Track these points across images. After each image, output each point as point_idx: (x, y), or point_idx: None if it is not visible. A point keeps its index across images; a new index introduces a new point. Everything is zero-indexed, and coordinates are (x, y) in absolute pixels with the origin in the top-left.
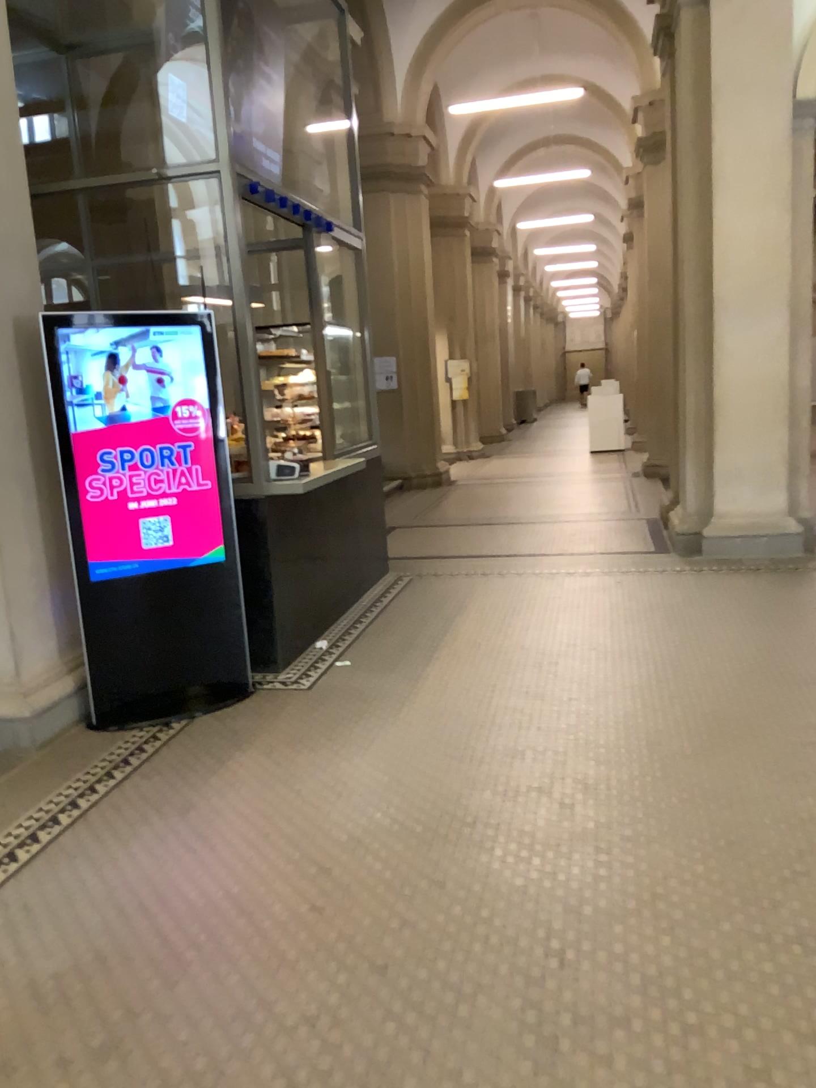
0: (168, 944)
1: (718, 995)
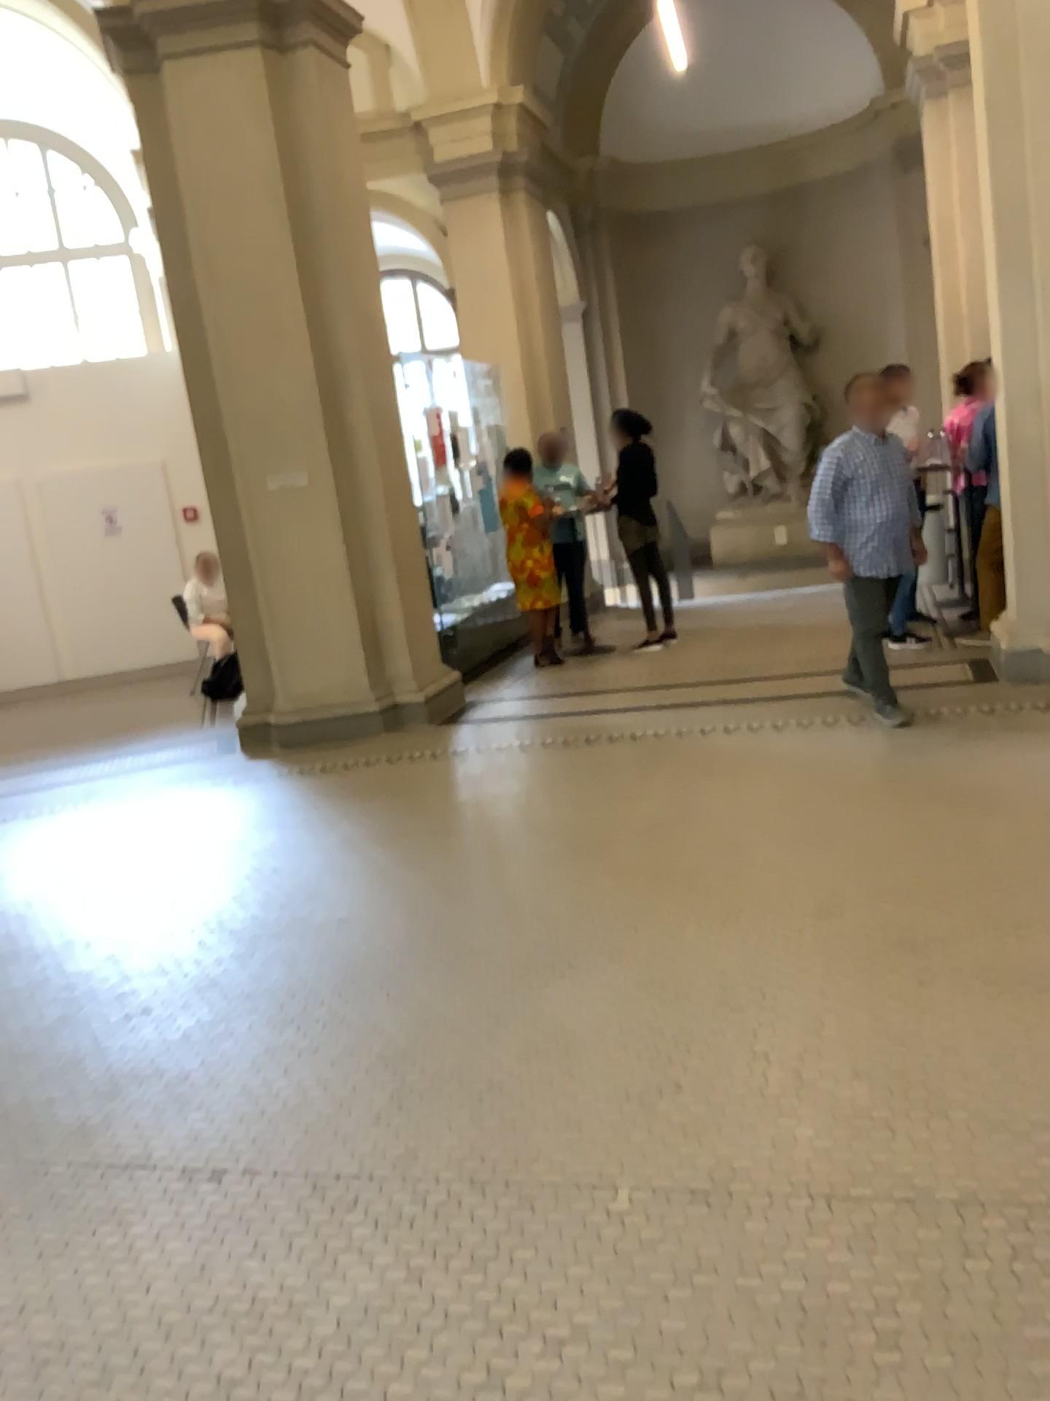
0: (797, 765)
1: (766, 880)
